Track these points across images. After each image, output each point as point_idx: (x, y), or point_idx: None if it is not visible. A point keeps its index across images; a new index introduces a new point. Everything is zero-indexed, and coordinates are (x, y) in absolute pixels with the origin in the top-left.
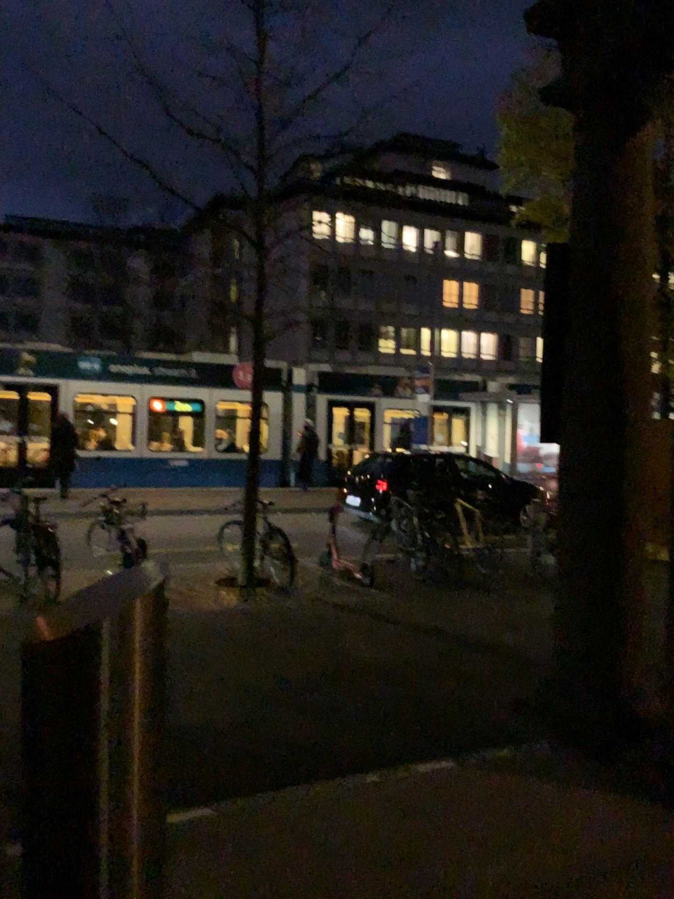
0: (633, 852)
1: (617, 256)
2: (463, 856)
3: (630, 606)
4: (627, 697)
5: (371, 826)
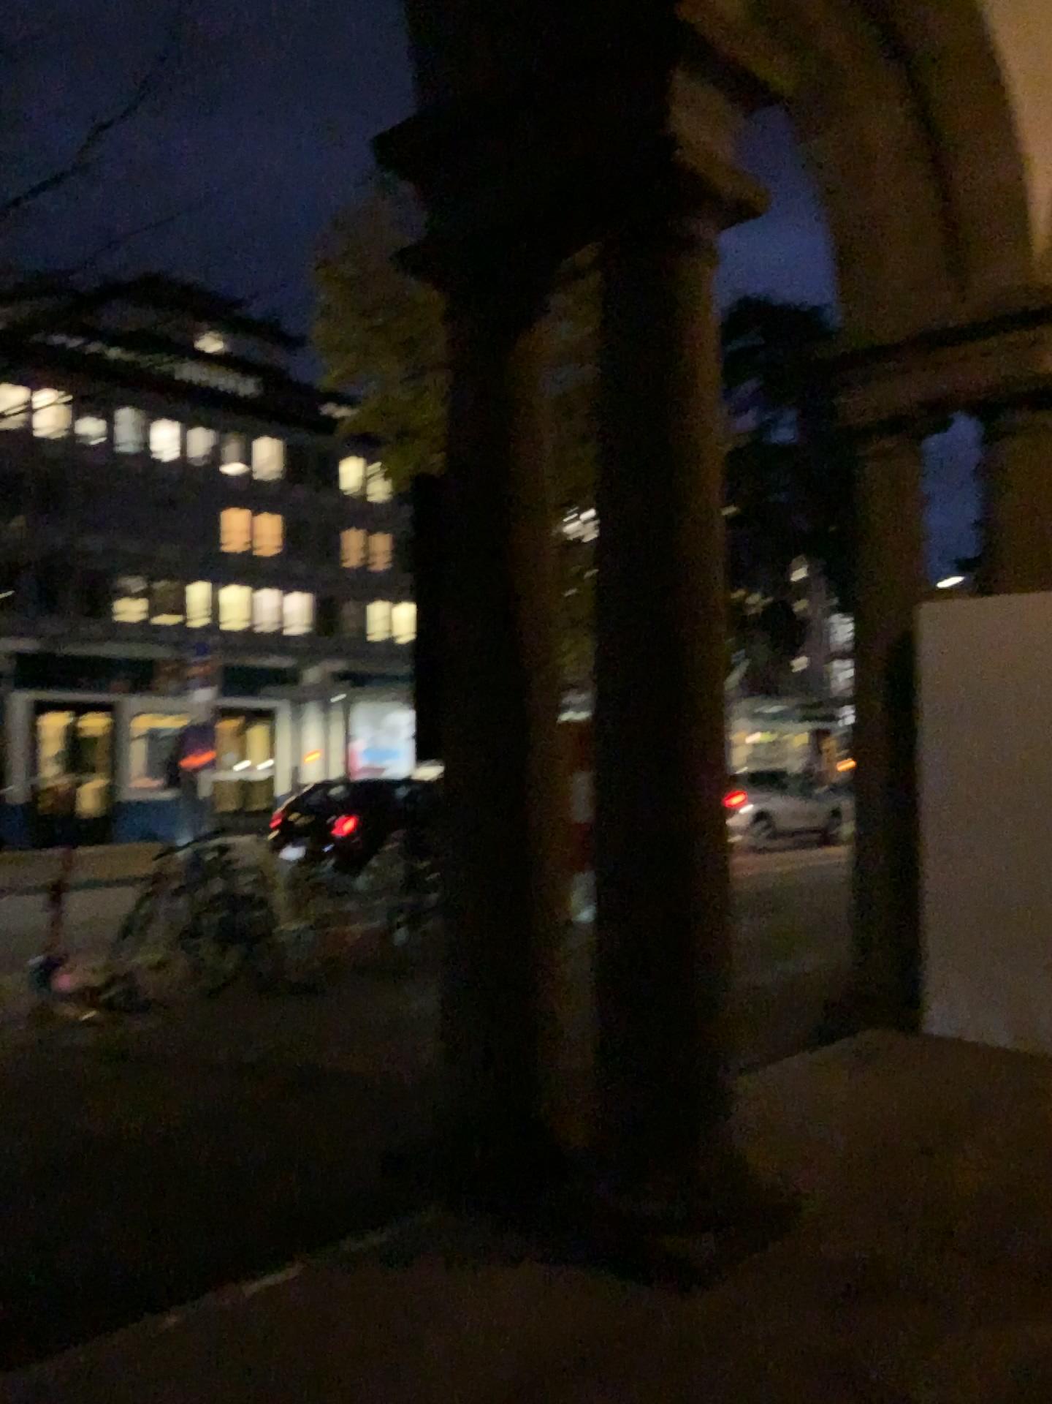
0: (562, 1338)
1: (503, 490)
2: (322, 1403)
3: (537, 985)
4: (537, 1118)
5: (168, 1392)
